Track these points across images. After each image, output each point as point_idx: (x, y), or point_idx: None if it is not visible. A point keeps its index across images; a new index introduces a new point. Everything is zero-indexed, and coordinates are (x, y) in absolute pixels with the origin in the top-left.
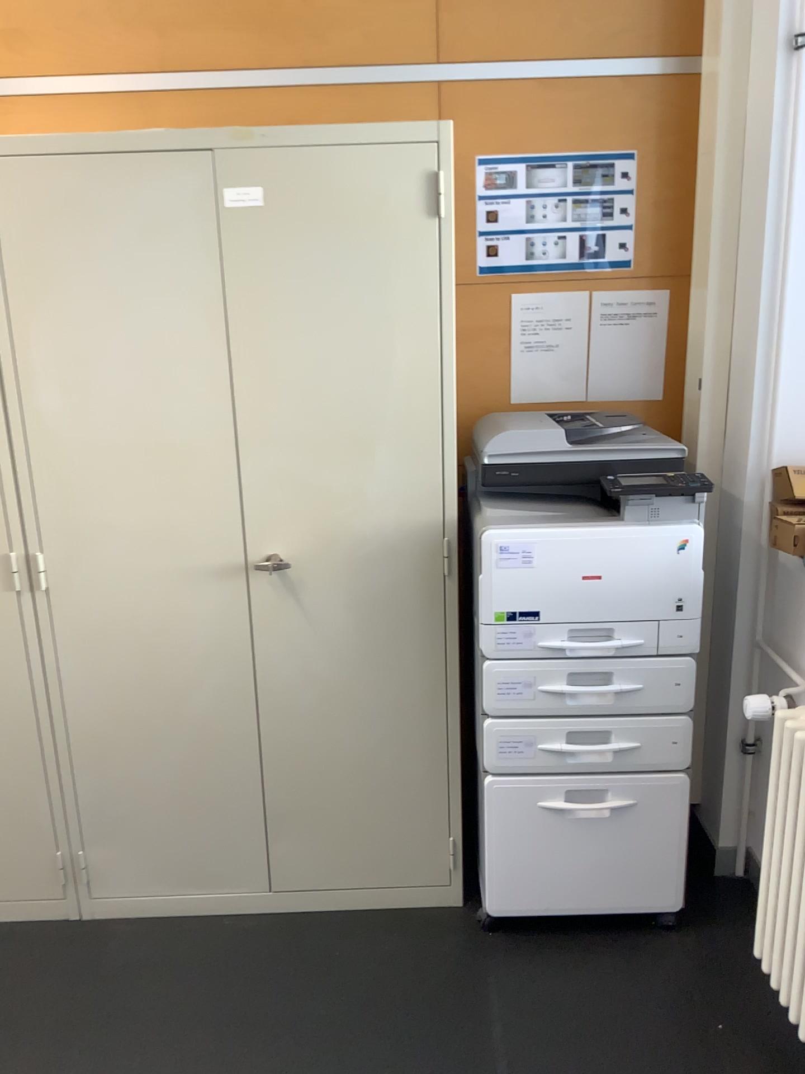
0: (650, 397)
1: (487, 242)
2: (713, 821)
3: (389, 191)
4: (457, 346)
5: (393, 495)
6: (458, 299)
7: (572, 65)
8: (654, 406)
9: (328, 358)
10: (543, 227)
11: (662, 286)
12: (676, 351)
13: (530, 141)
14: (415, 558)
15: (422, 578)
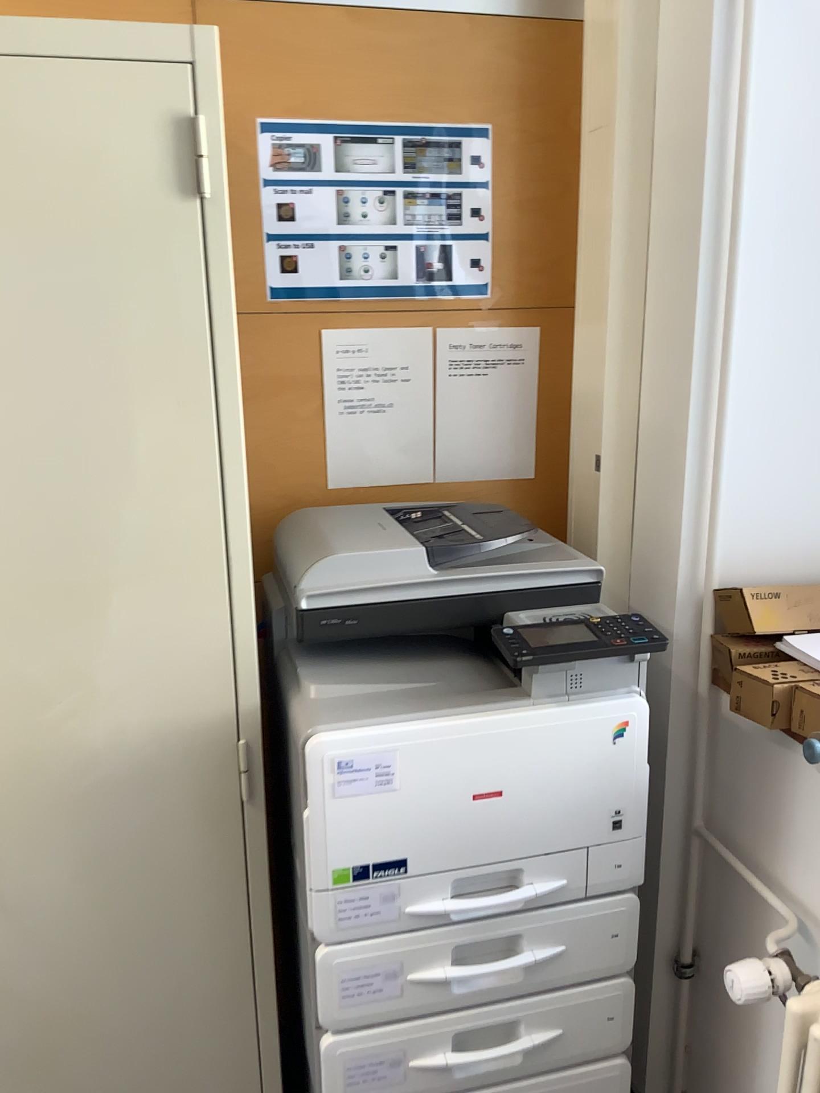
0: (520, 475)
1: (278, 252)
2: (645, 1076)
3: (101, 146)
4: (240, 410)
5: (143, 688)
6: (238, 339)
7: None
8: (525, 488)
9: (1, 455)
10: (362, 231)
11: (531, 321)
12: (553, 411)
13: (337, 99)
14: (190, 788)
15: (204, 819)
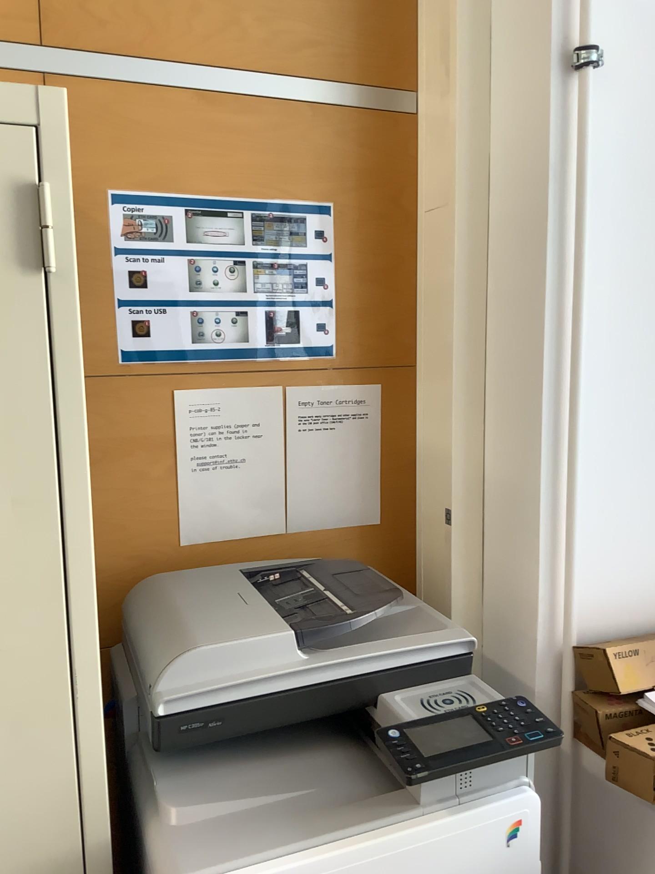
0: (367, 524)
1: (130, 317)
2: None
3: None
4: (90, 474)
5: None
6: (88, 403)
7: (241, 77)
8: (372, 536)
9: None
10: (213, 297)
11: (373, 379)
12: (396, 462)
13: (188, 174)
14: None
15: None
